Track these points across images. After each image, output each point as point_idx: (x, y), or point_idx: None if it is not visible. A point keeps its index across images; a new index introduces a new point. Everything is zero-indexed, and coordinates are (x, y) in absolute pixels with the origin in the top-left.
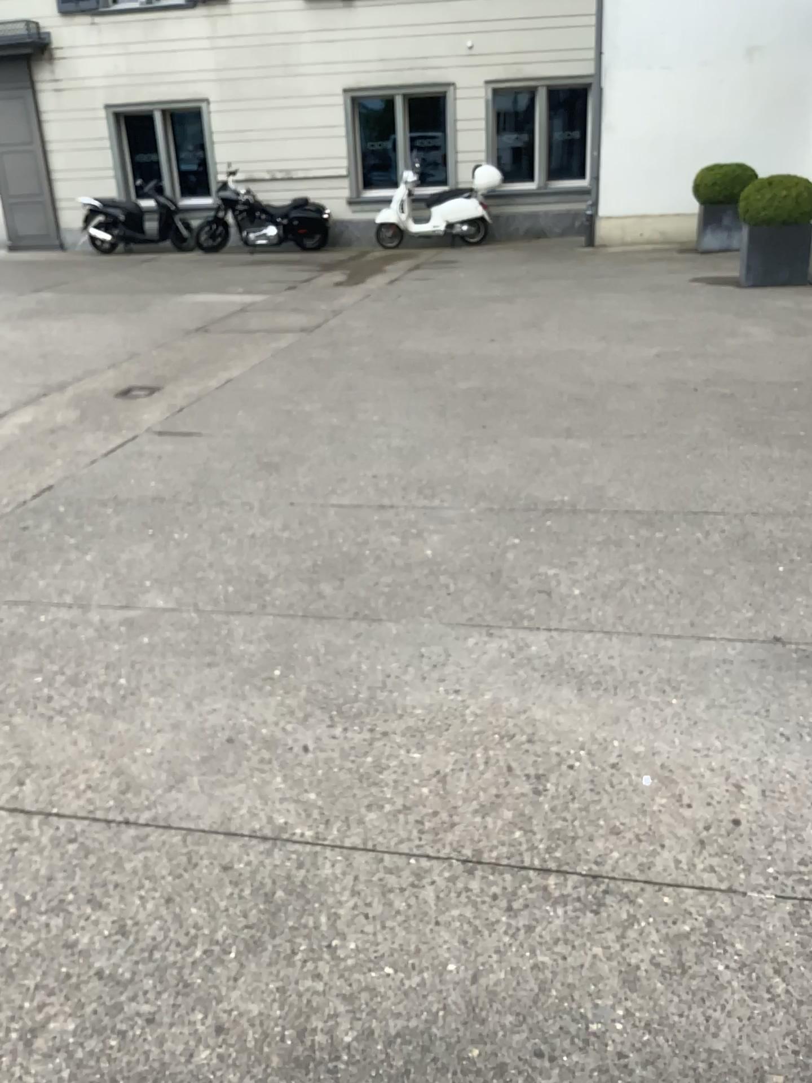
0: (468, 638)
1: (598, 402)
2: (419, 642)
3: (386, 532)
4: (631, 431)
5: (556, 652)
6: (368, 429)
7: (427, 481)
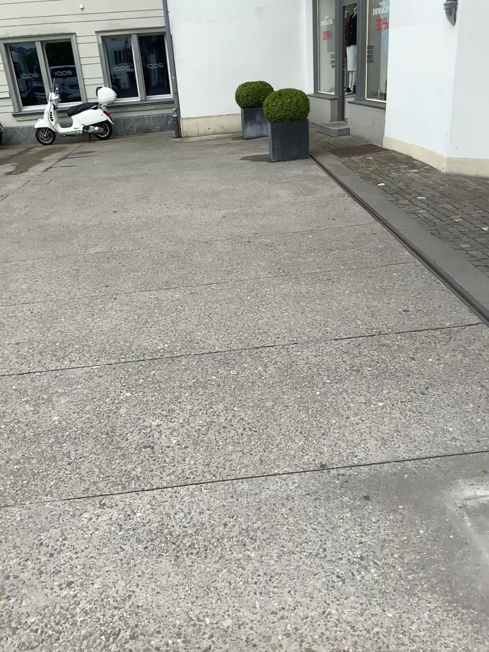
0: (82, 515)
1: (187, 257)
2: (37, 529)
3: (21, 403)
4: (210, 280)
5: (156, 519)
6: (16, 300)
7: (59, 345)
